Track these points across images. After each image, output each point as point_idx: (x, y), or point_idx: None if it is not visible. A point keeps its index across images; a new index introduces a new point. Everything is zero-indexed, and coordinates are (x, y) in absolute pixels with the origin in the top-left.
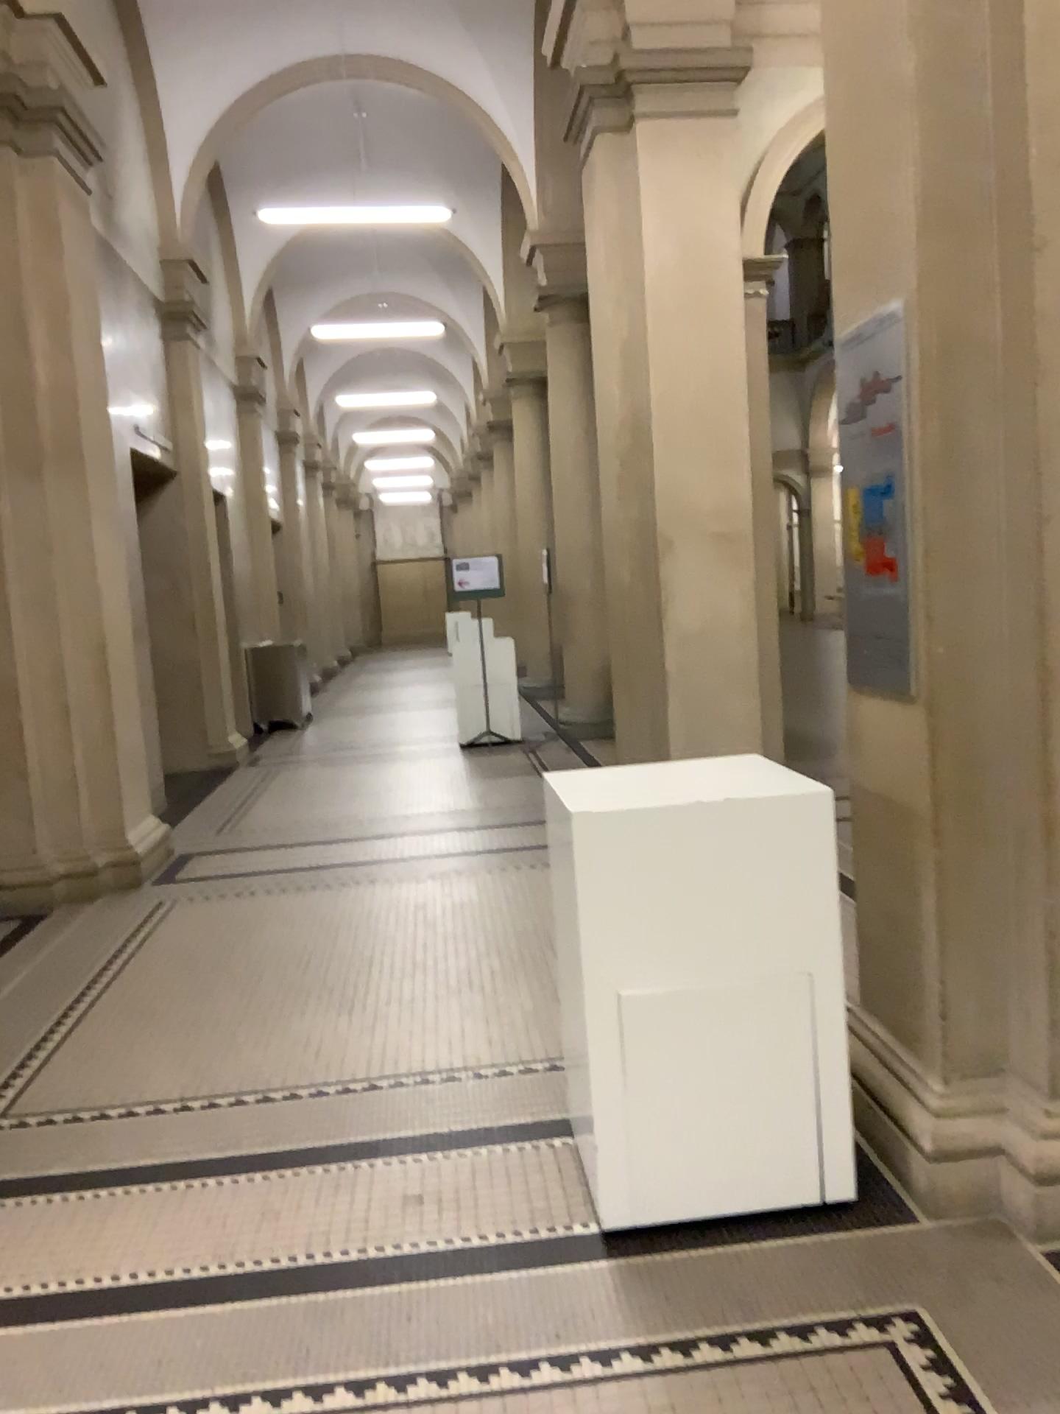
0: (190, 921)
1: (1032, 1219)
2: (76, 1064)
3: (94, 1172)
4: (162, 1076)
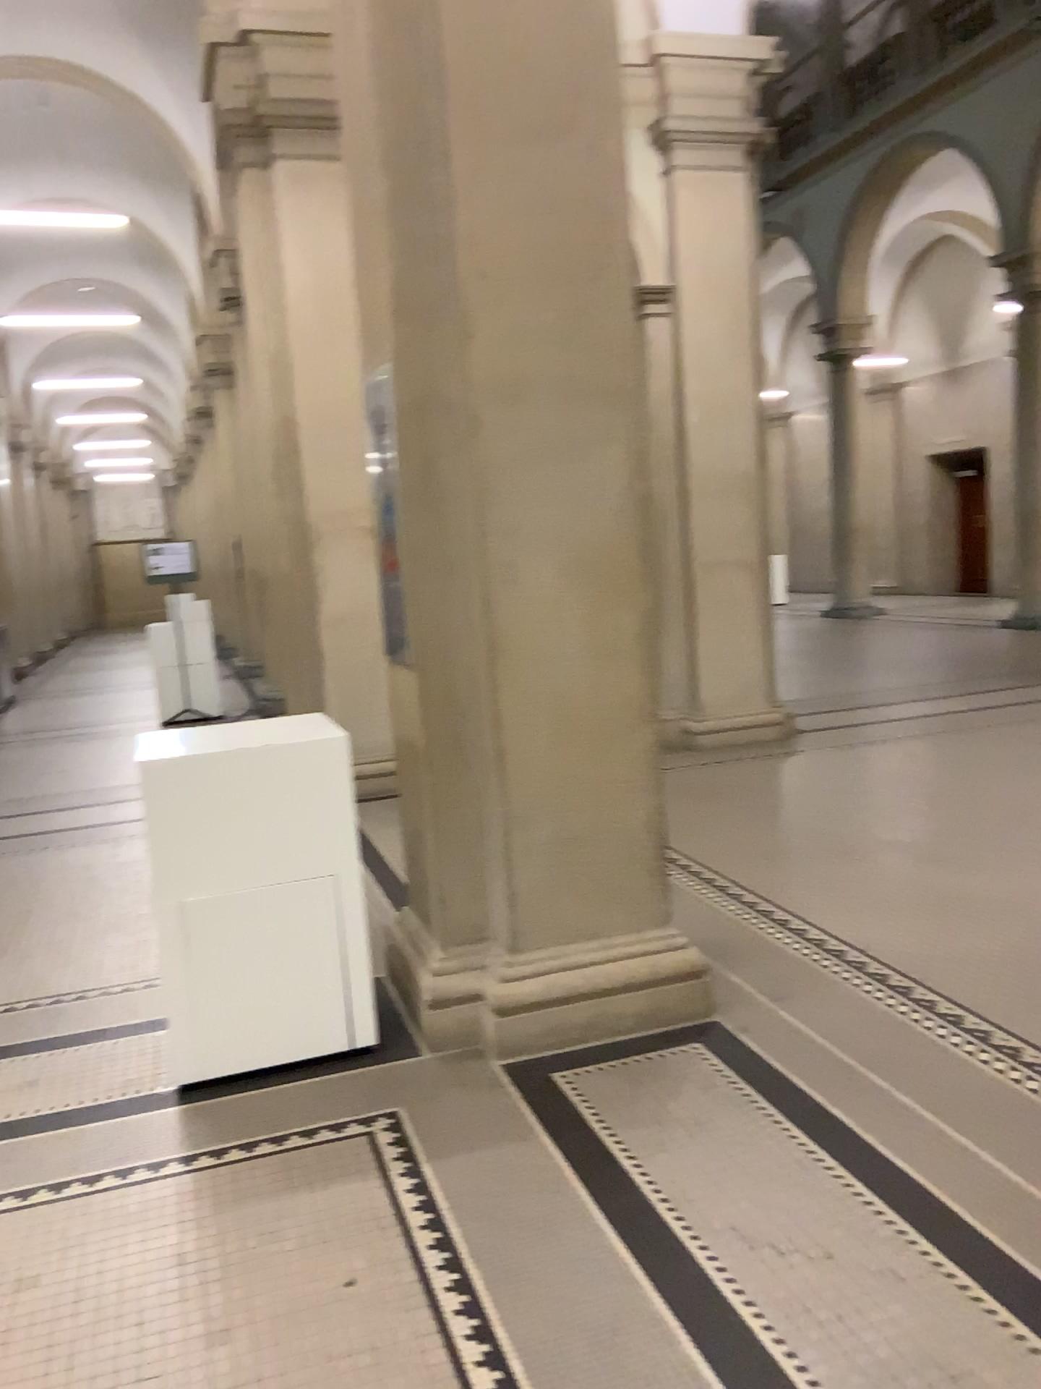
0: None
1: (493, 1043)
2: None
3: None
4: None
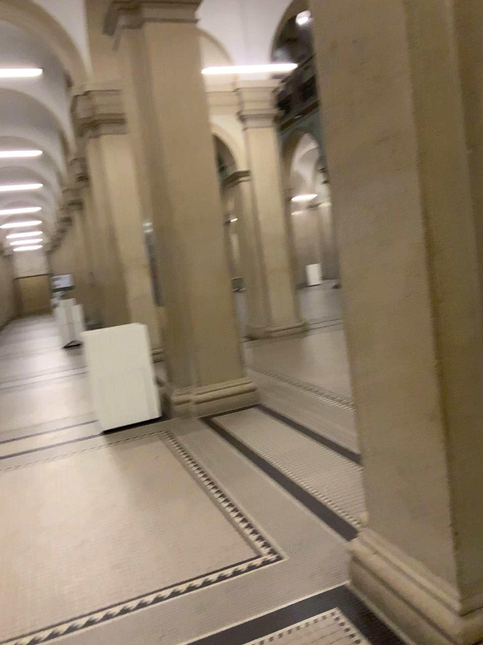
0: None
1: (194, 413)
2: None
3: None
4: None
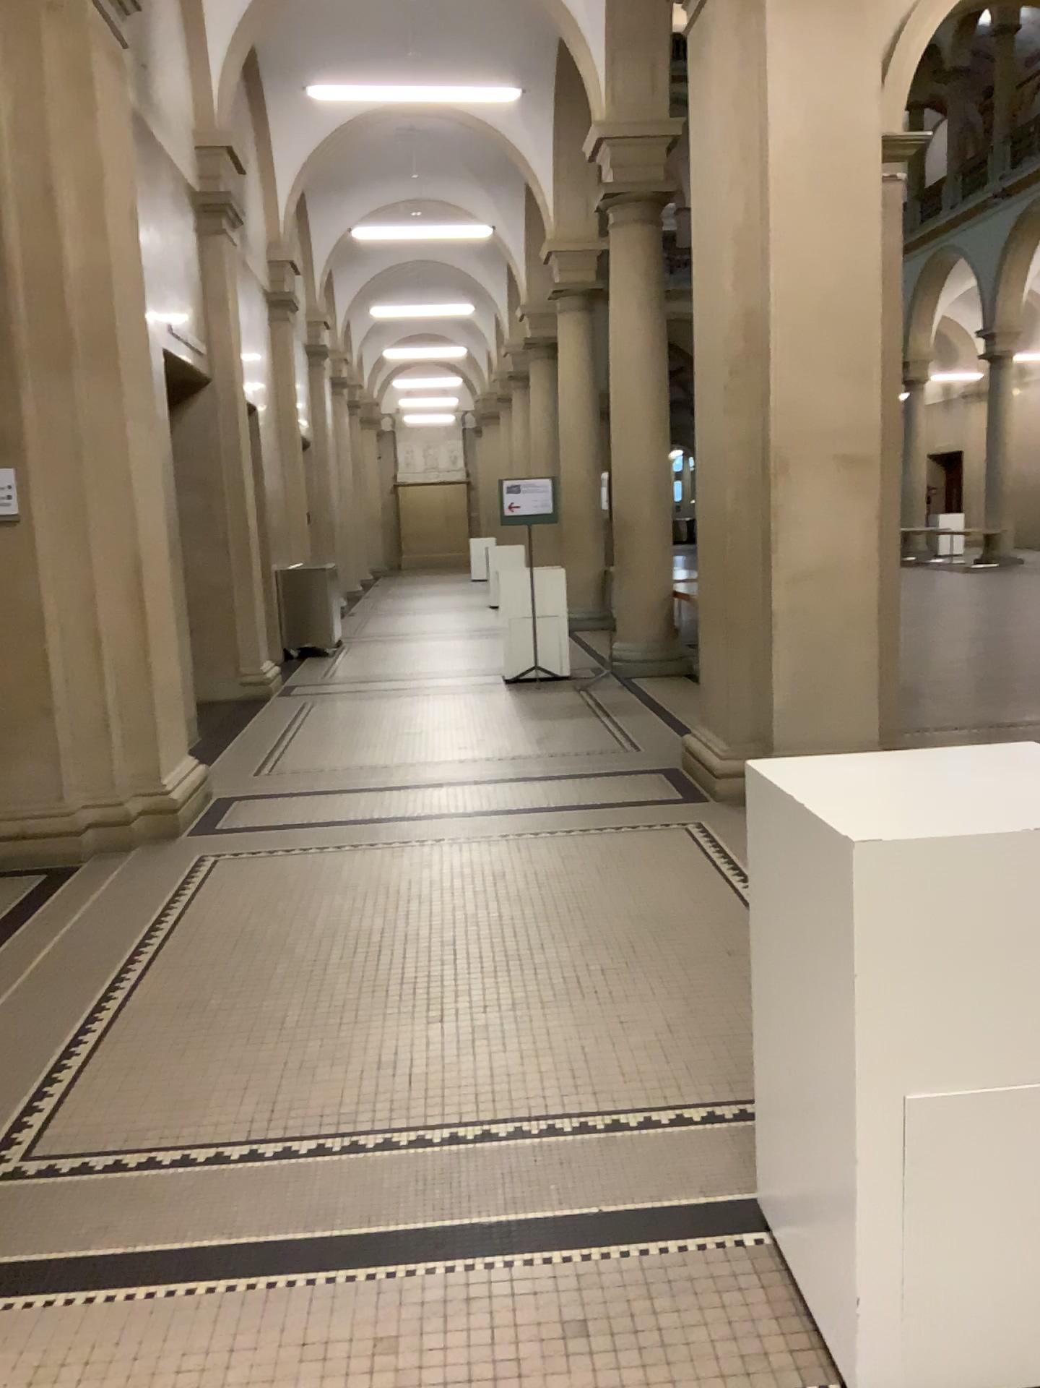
0: (239, 885)
1: None
2: (115, 1080)
3: (145, 1256)
4: (221, 1102)
